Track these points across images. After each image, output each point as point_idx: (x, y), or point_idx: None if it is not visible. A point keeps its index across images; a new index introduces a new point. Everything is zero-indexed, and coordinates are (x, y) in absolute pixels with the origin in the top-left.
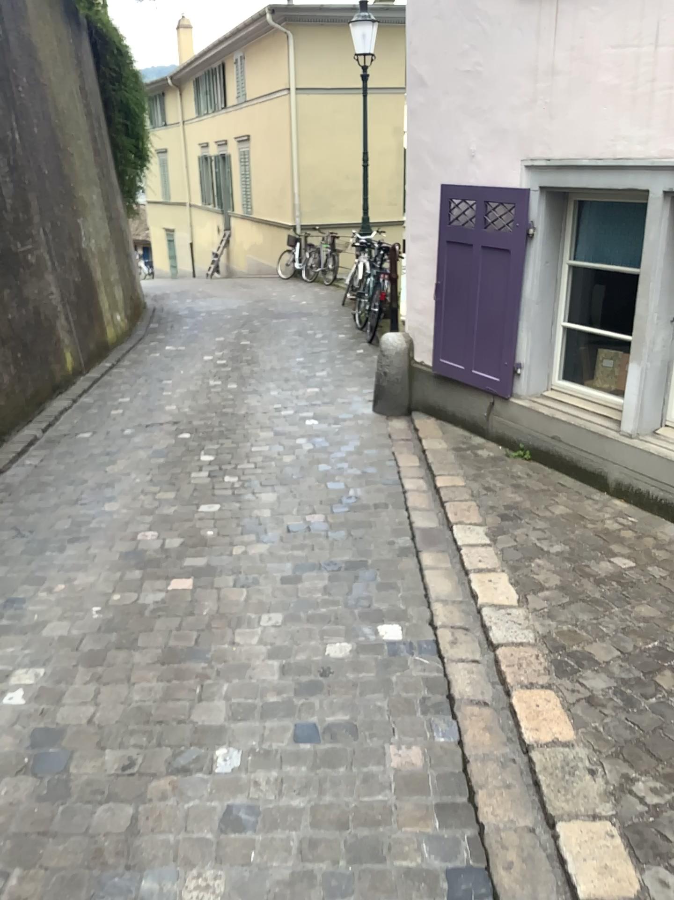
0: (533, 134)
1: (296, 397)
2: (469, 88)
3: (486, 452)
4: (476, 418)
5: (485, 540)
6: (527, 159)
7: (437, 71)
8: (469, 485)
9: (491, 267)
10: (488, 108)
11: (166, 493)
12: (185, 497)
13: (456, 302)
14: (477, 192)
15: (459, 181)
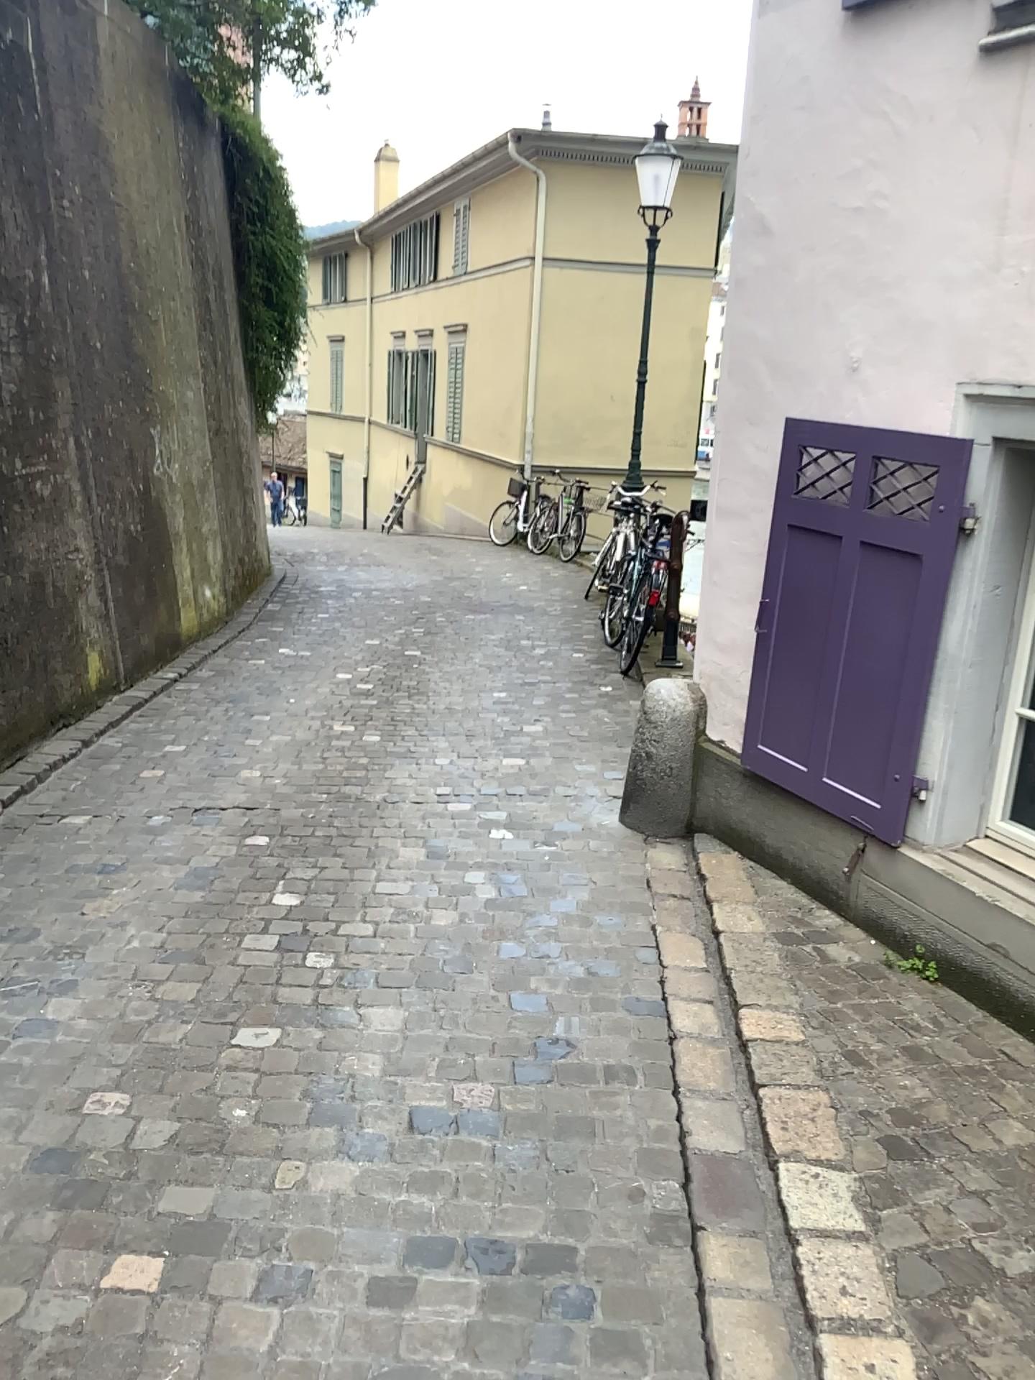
0: (991, 331)
1: (480, 779)
2: (858, 239)
3: (843, 952)
4: (821, 870)
5: (851, 1215)
6: (972, 381)
7: (795, 208)
8: (810, 1036)
9: (879, 584)
10: (895, 279)
11: (181, 985)
12: (218, 1001)
13: (799, 643)
14: (859, 437)
15: (825, 414)
